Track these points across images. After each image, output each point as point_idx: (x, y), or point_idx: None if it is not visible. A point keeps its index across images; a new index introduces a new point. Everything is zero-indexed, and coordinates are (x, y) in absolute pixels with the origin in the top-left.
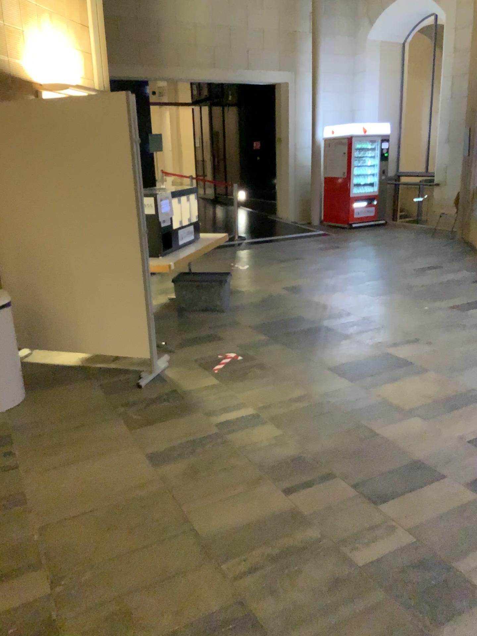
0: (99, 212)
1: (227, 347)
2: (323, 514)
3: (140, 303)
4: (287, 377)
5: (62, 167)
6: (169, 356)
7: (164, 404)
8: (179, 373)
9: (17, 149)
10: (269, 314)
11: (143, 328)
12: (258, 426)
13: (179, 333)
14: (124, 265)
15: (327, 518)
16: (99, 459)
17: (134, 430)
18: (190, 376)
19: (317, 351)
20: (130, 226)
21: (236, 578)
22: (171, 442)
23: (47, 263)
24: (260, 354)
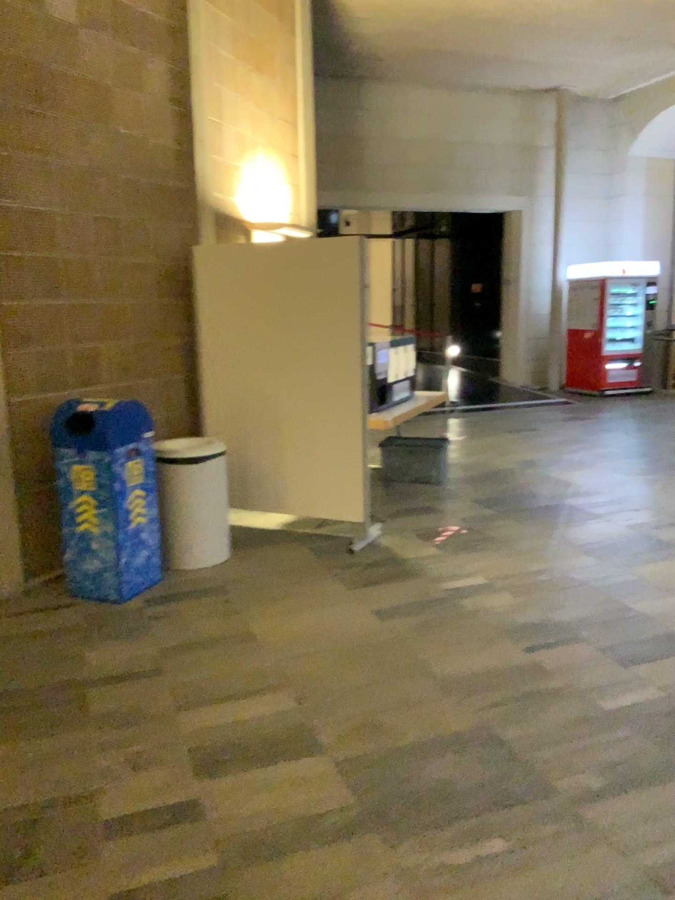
0: (320, 358)
1: (449, 520)
2: (568, 669)
3: (358, 459)
4: (523, 552)
5: (283, 310)
6: (382, 525)
7: (384, 570)
8: (397, 542)
9: (235, 291)
10: (498, 489)
11: (359, 488)
12: (493, 594)
13: (390, 504)
14: (343, 417)
15: (573, 672)
16: (322, 612)
17: (355, 591)
18: (409, 545)
19: (559, 528)
20: (352, 374)
21: (479, 710)
22: (397, 602)
23: (257, 413)
24: (489, 529)
